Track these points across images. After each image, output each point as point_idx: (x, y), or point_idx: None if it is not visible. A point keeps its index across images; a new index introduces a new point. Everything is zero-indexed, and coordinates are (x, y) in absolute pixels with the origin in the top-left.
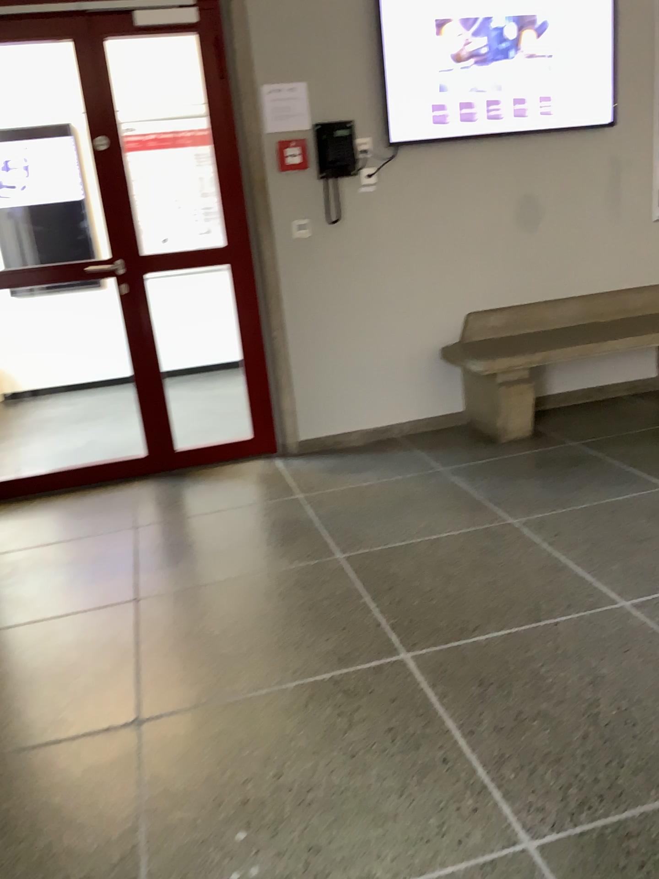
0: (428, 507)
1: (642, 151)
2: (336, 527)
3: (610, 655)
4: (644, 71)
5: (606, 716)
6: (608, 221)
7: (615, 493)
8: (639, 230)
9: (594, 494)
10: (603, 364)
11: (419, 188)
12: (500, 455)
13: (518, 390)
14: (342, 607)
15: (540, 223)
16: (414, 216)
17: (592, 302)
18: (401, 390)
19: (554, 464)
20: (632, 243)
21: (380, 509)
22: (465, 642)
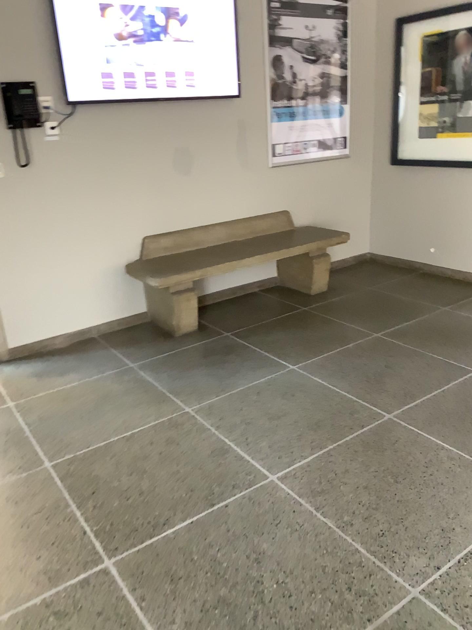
0: (121, 403)
1: (260, 116)
2: (44, 432)
3: (267, 531)
4: (258, 57)
5: (268, 594)
6: (241, 166)
7: (259, 376)
8: (261, 173)
9: (245, 379)
10: (243, 269)
11: (97, 138)
12: (174, 347)
13: (185, 296)
14: (51, 519)
15: (193, 167)
16: (95, 161)
17: (233, 224)
18: (95, 299)
19: (215, 353)
20: (258, 182)
21: (82, 410)
22: (157, 540)
